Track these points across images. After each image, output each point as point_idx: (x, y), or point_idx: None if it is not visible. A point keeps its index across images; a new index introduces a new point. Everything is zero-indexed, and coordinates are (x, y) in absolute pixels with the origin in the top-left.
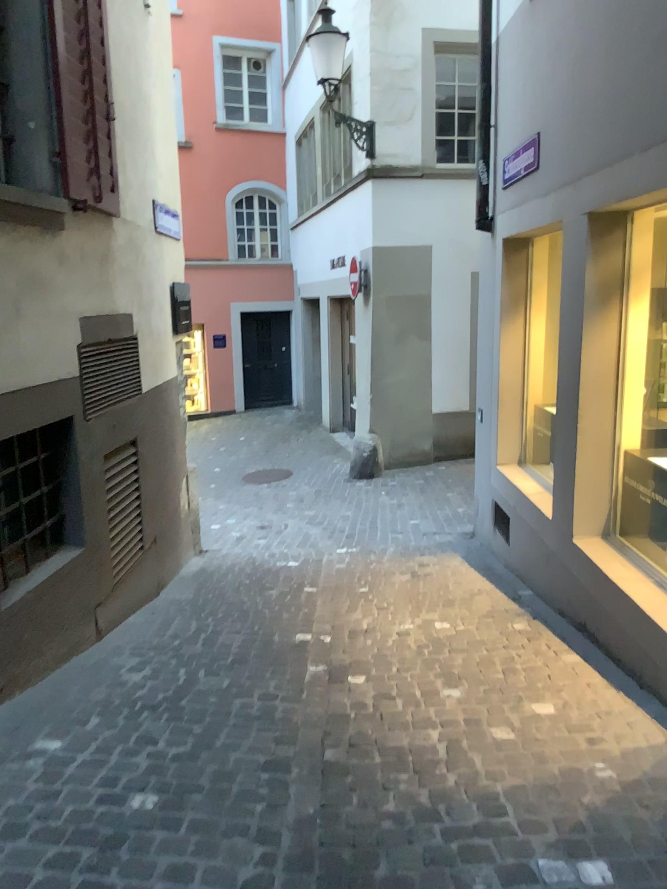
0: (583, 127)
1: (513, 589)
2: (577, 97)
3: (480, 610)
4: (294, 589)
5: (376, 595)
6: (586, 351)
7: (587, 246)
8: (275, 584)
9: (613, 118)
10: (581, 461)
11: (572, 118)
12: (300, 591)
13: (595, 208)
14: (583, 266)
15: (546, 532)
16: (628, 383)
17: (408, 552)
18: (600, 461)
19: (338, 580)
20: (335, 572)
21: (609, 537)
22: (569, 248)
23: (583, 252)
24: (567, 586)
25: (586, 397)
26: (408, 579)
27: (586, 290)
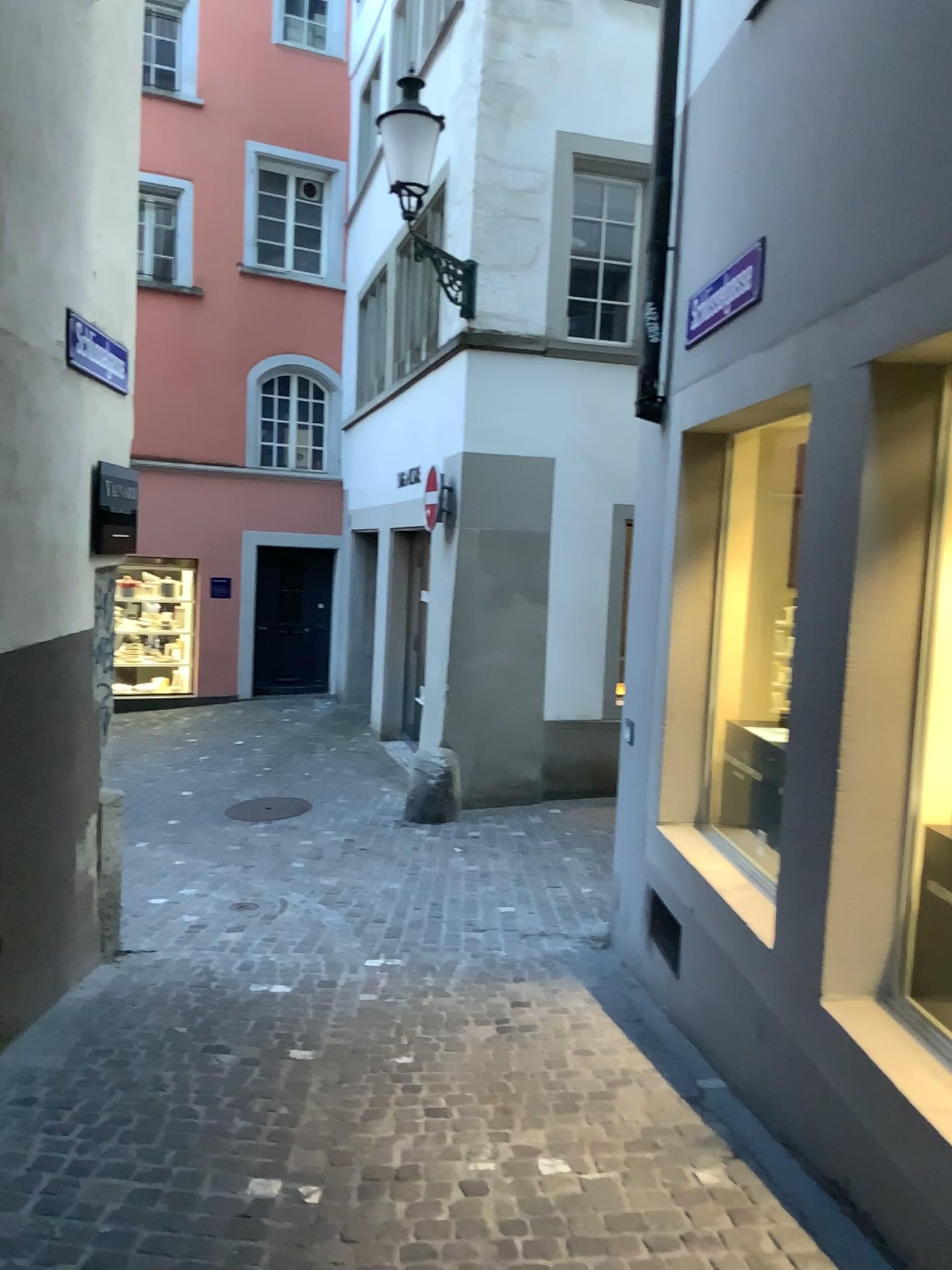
0: (870, 201)
1: (690, 1078)
2: (854, 153)
3: (631, 1135)
4: (268, 1057)
5: (425, 1082)
6: (856, 629)
7: (865, 429)
8: (233, 1045)
9: (945, 167)
10: (840, 846)
11: (839, 194)
12: (279, 1066)
13: (895, 350)
14: (857, 465)
15: (760, 975)
16: (942, 696)
17: (492, 979)
18: (881, 849)
19: (357, 1040)
20: (354, 1018)
21: (897, 1006)
22: (826, 434)
23: (856, 439)
24: (807, 1097)
25: (856, 718)
26: (490, 1042)
27: (861, 513)
